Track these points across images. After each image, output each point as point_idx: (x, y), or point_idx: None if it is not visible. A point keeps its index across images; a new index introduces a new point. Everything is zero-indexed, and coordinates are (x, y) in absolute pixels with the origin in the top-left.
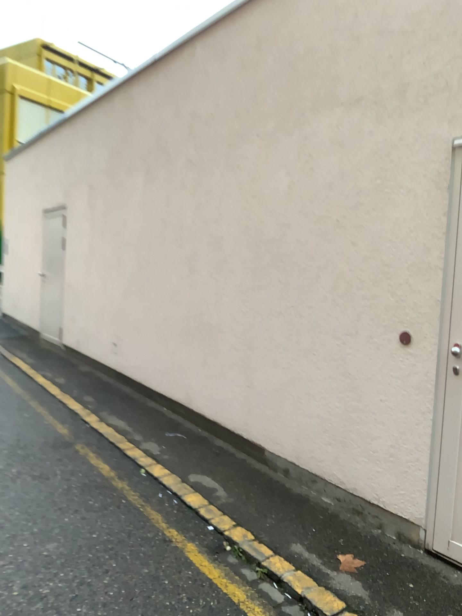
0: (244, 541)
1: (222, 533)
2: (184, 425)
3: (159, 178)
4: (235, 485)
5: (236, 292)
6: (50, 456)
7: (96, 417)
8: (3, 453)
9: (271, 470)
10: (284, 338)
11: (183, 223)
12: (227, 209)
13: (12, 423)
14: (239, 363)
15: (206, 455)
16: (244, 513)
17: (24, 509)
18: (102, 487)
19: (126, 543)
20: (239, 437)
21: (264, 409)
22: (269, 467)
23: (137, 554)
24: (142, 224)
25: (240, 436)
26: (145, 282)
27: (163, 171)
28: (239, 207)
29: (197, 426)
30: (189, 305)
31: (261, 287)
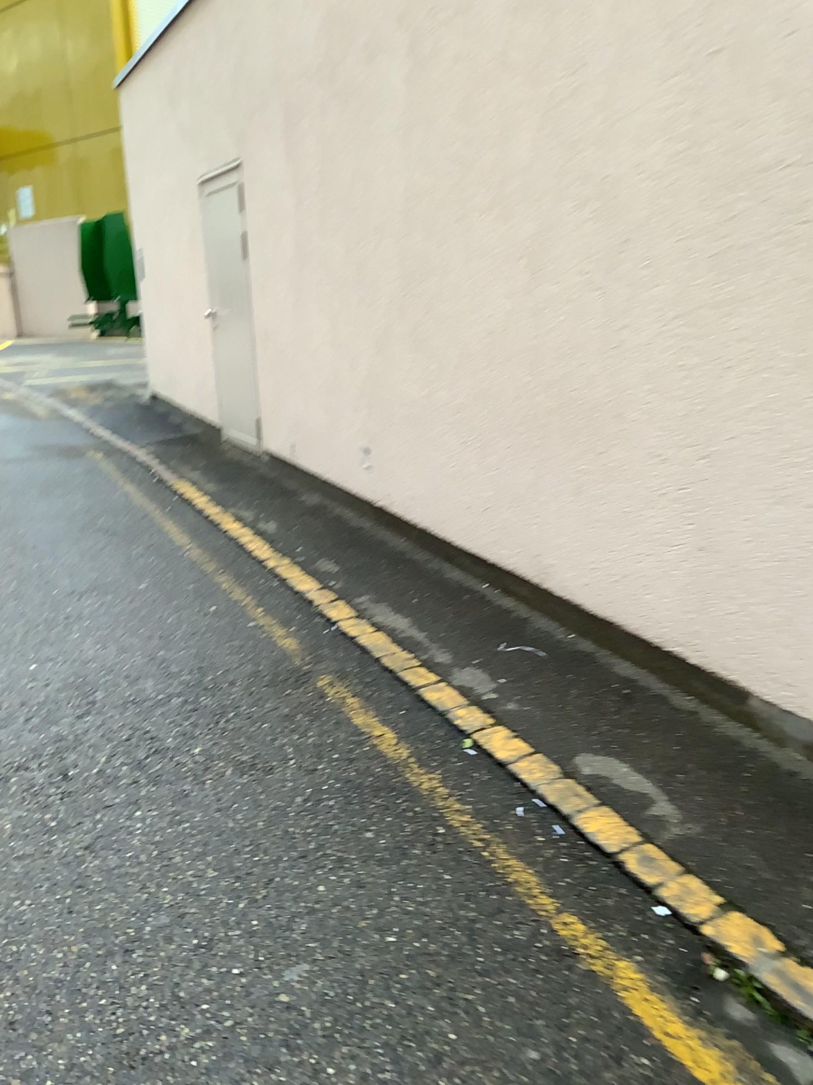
0: (759, 955)
1: (695, 929)
2: (534, 622)
3: (445, 62)
4: (692, 785)
5: (662, 322)
6: (268, 709)
7: (349, 610)
8: (173, 705)
9: (769, 743)
10: (808, 432)
11: (511, 164)
12: (632, 111)
13: (185, 629)
14: (671, 493)
15: (601, 700)
16: (737, 870)
17: (228, 857)
18: (388, 790)
19: (469, 959)
20: (670, 656)
21: (744, 600)
22: (762, 735)
23: (502, 996)
24: (412, 181)
25: (677, 654)
26: (426, 315)
27: (453, 43)
28: (669, 99)
29: (566, 624)
30: (535, 361)
31: (735, 305)
